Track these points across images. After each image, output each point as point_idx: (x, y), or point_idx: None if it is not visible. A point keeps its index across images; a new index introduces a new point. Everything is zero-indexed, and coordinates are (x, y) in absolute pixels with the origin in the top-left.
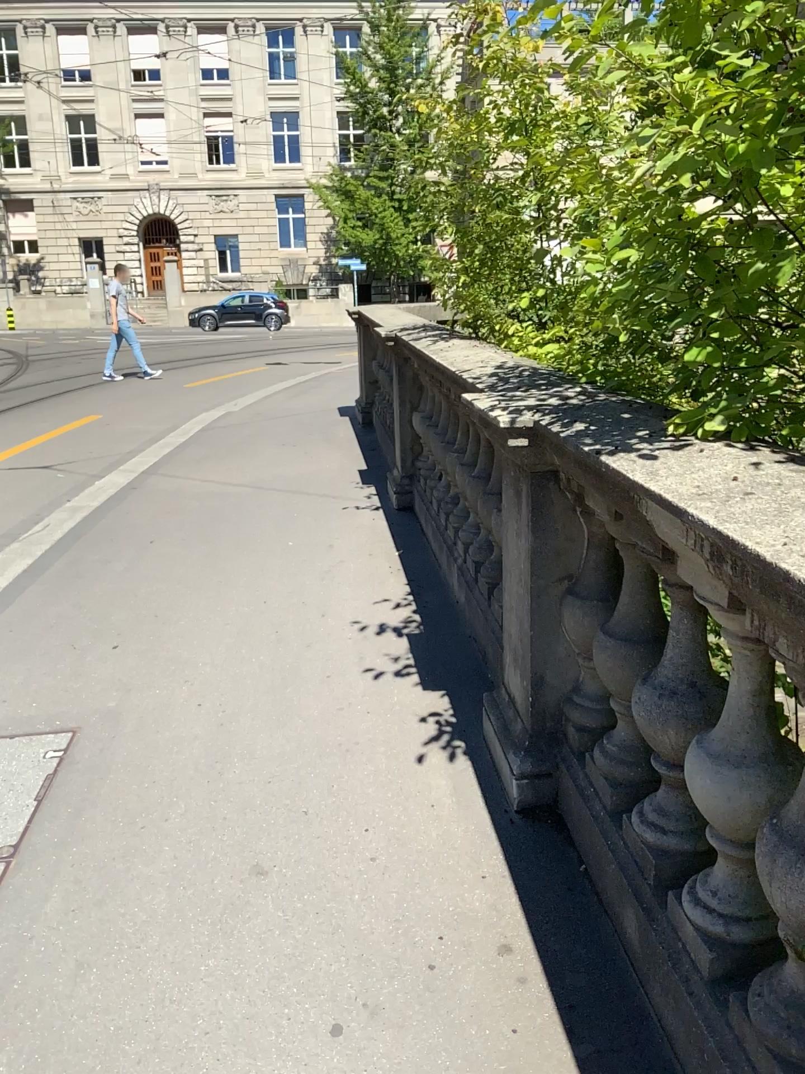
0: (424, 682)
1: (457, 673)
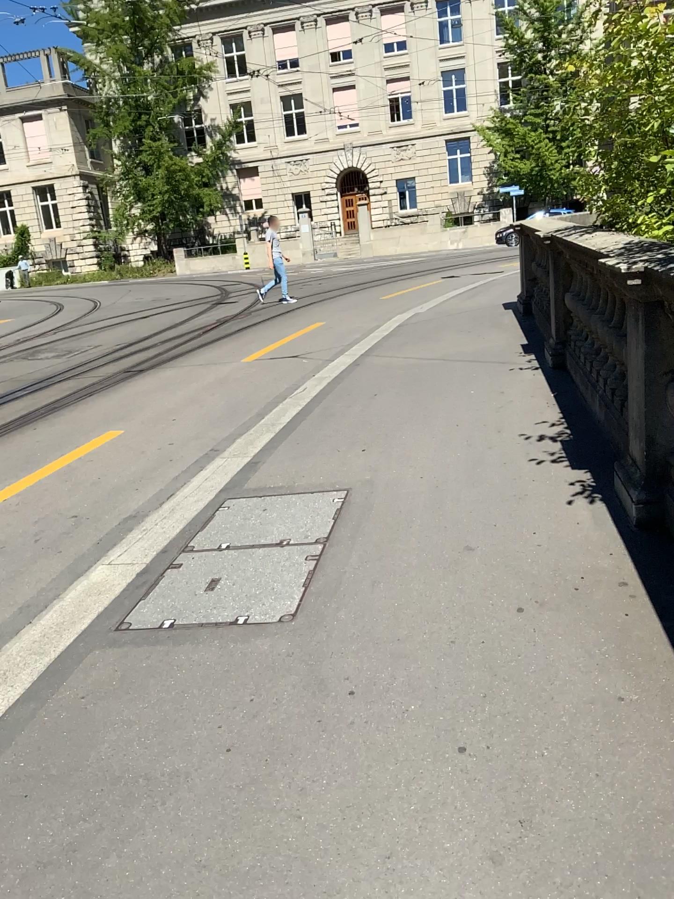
0: (573, 458)
1: (597, 453)
